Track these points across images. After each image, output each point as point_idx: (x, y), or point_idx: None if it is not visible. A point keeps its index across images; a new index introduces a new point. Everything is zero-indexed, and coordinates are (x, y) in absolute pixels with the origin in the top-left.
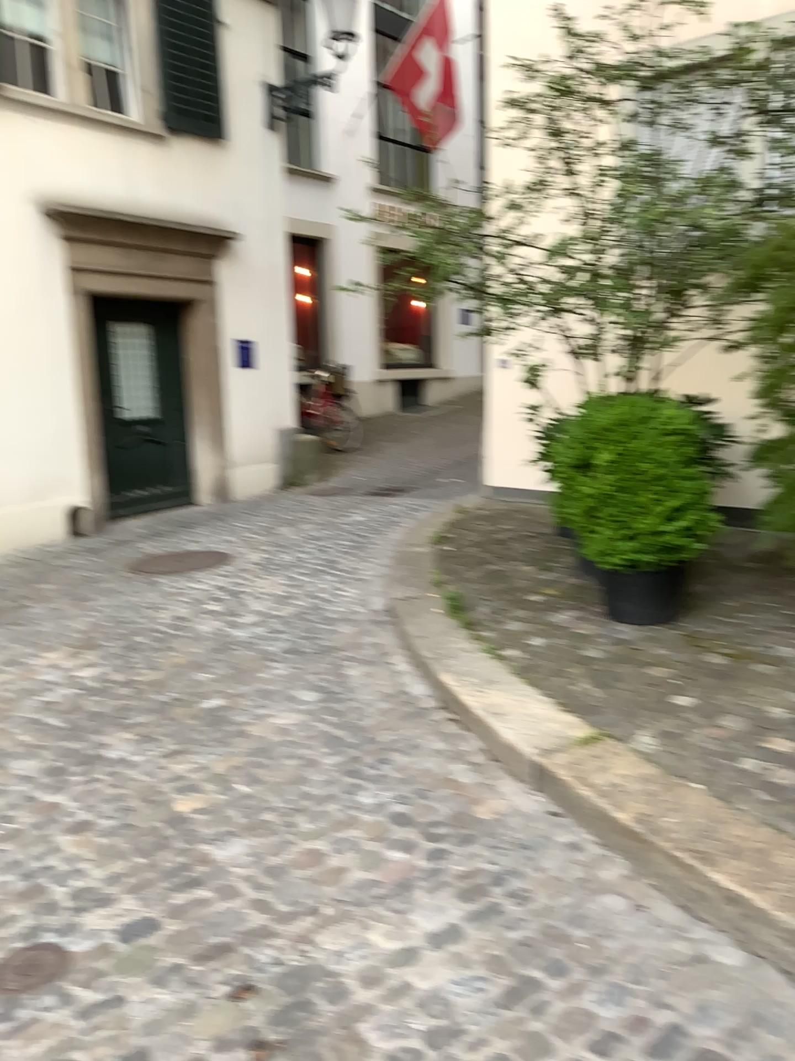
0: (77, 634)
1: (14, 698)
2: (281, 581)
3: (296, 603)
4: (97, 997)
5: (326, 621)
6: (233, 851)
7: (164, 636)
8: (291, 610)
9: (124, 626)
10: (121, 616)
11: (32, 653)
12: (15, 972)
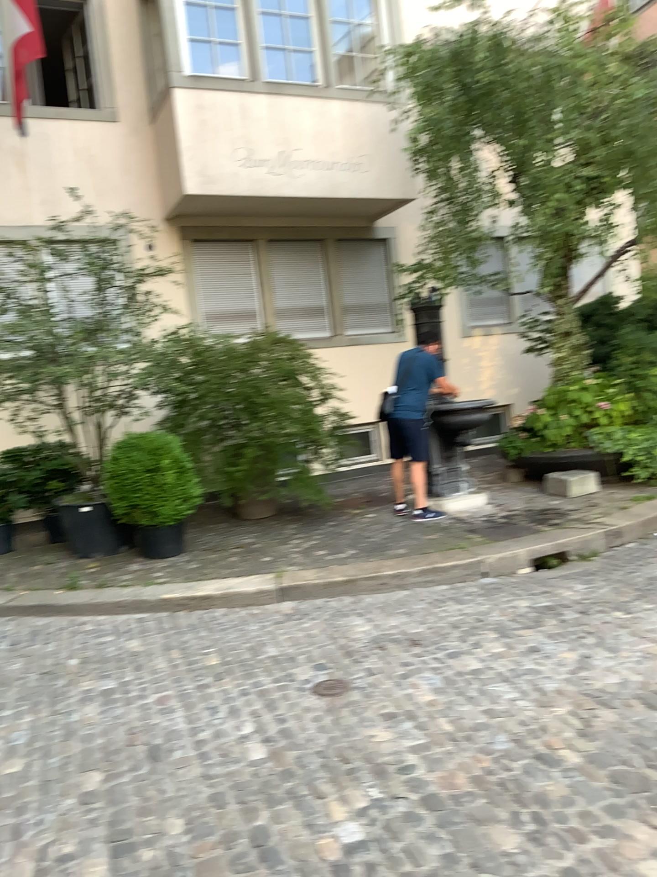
0: None
1: None
2: None
3: None
4: (365, 669)
5: None
6: (277, 648)
7: None
8: None
9: None
10: None
11: None
12: (334, 686)
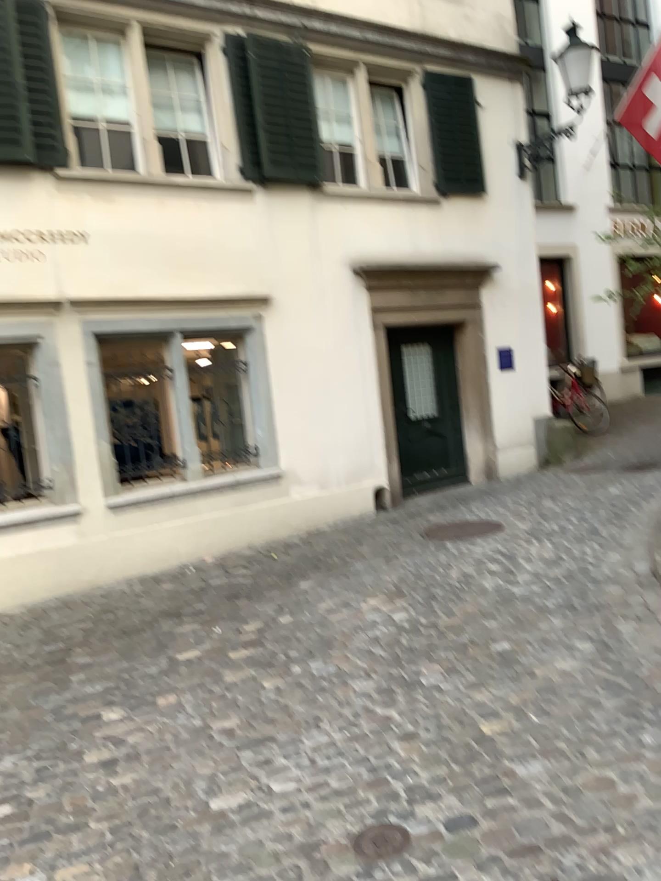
0: (389, 586)
1: (349, 633)
2: (549, 546)
3: (564, 565)
4: (433, 870)
5: (593, 581)
6: (531, 769)
7: (456, 589)
8: (560, 571)
9: (425, 581)
10: (421, 573)
11: (358, 599)
12: (371, 840)
